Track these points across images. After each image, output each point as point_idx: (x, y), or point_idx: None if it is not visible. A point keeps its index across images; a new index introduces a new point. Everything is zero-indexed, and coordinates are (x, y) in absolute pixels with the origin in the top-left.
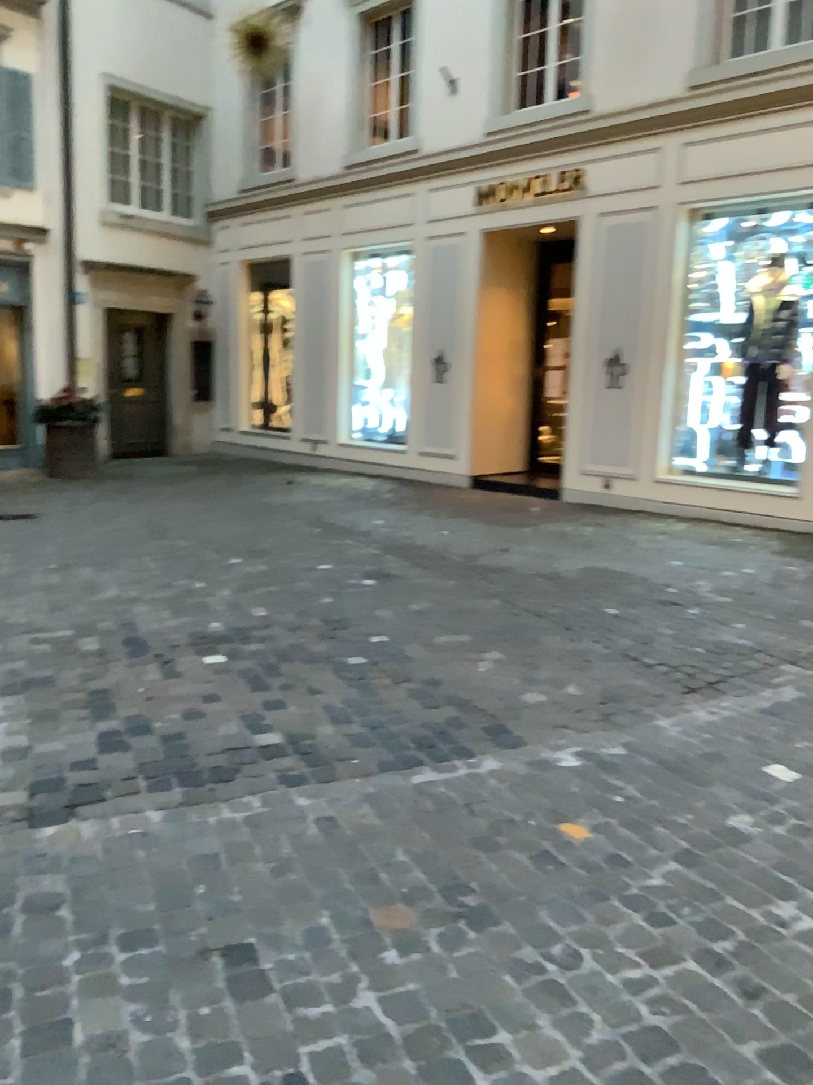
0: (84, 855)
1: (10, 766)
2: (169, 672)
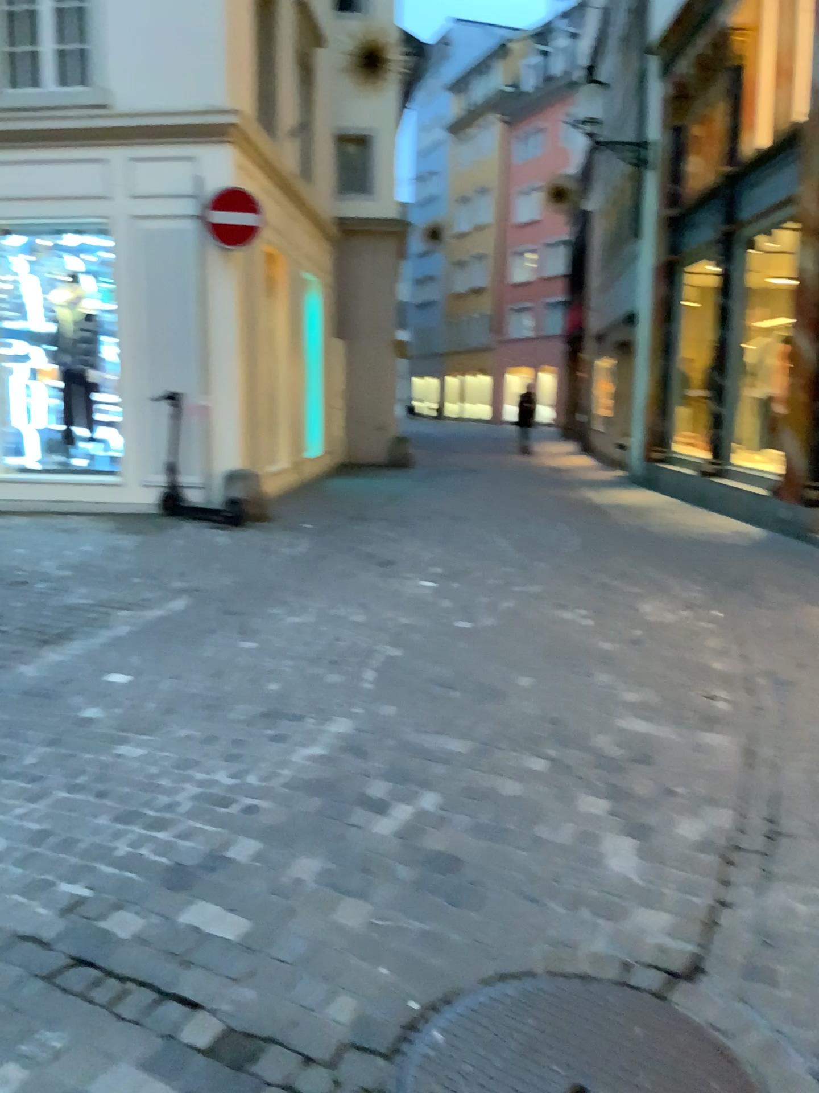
0: None
1: None
2: None
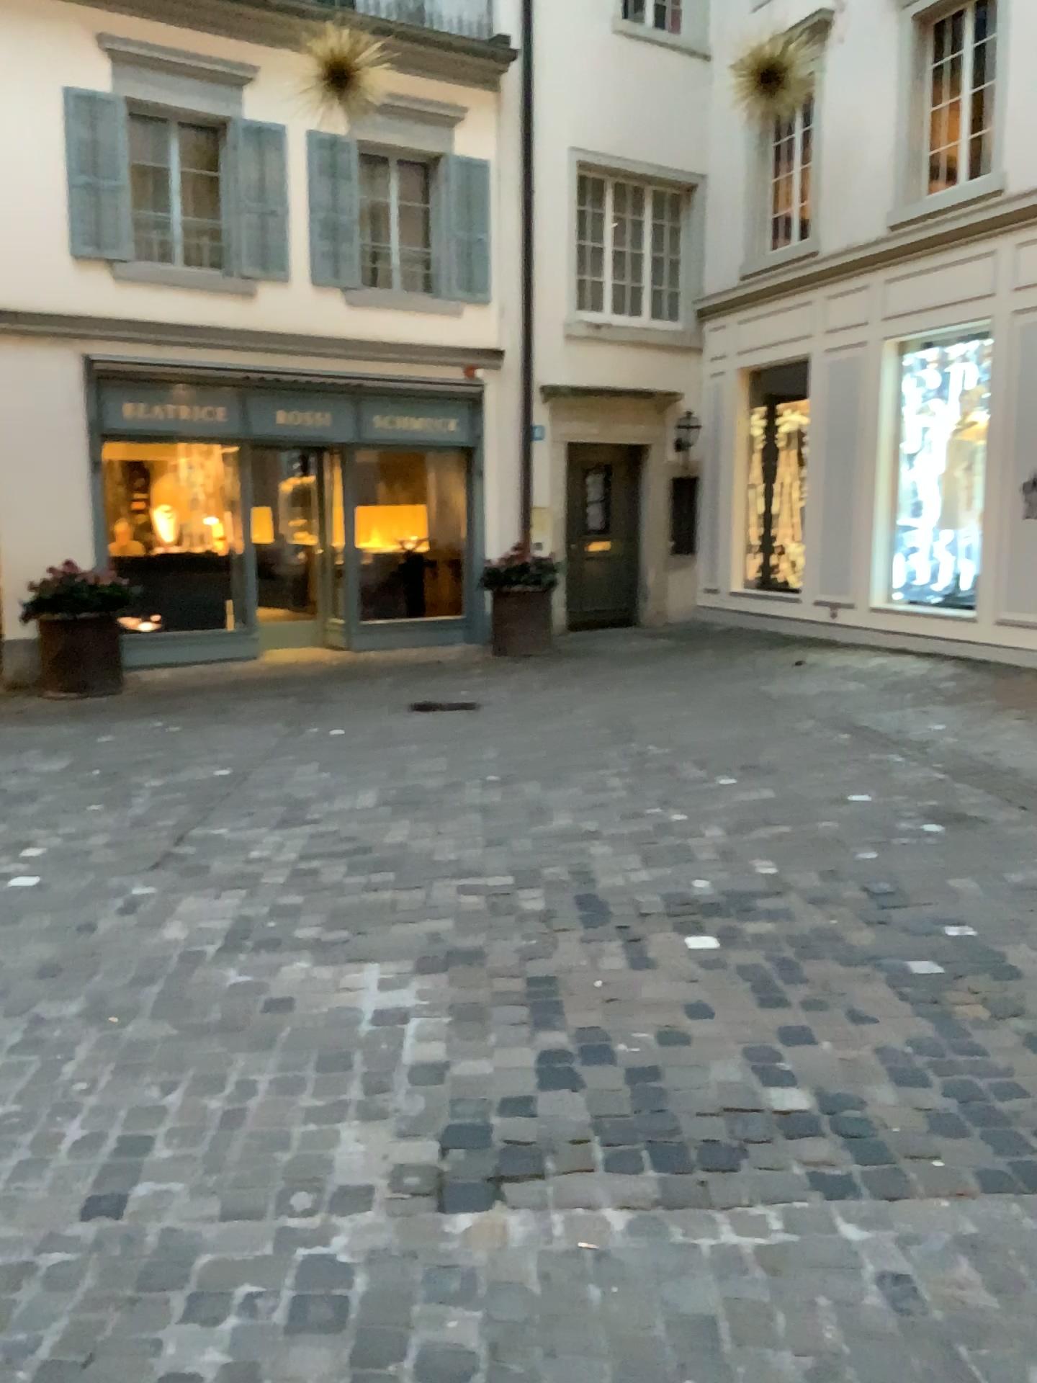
0: (509, 1282)
1: (418, 1097)
2: (639, 959)
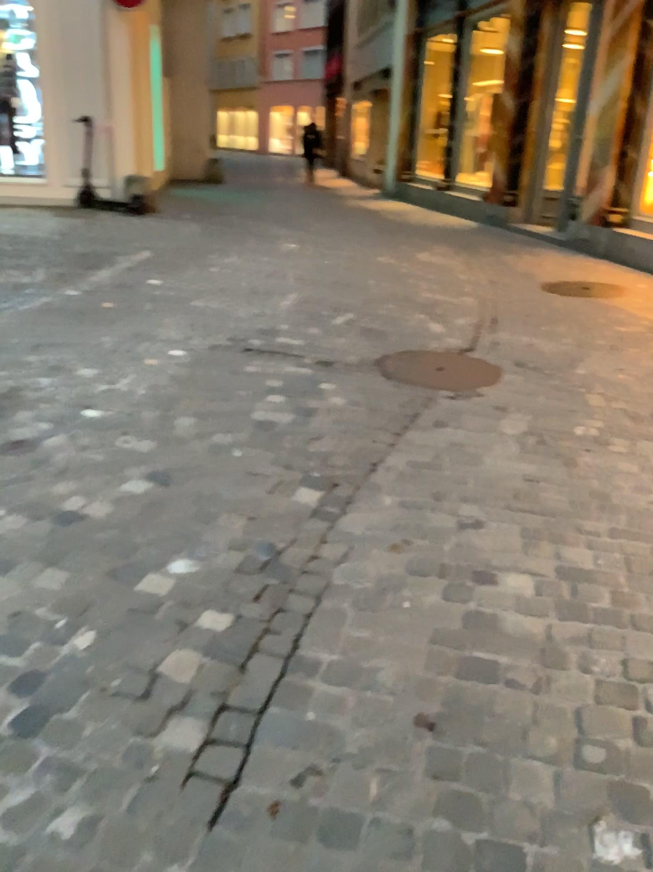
0: None
1: None
2: None
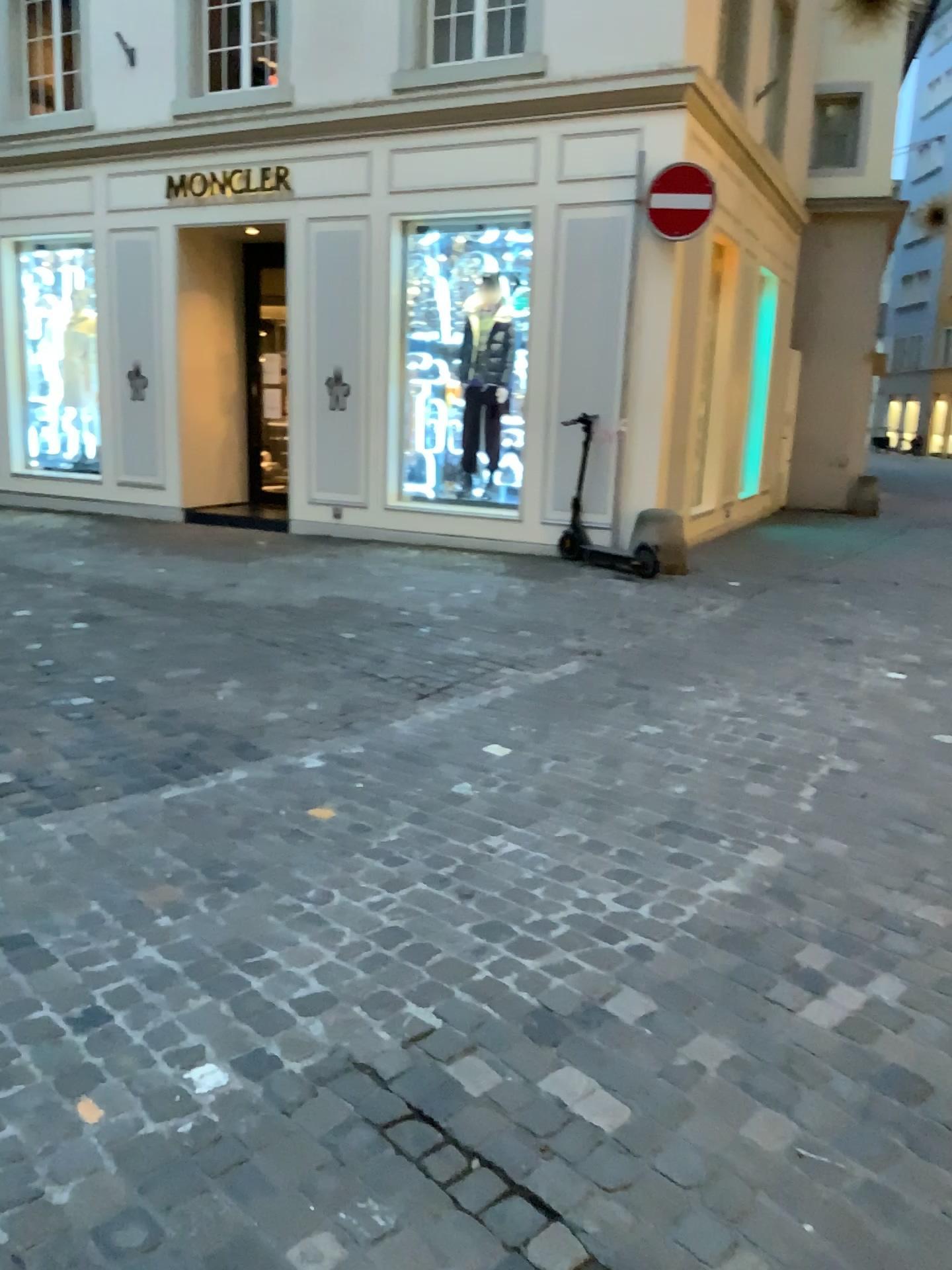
0: None
1: None
2: None
